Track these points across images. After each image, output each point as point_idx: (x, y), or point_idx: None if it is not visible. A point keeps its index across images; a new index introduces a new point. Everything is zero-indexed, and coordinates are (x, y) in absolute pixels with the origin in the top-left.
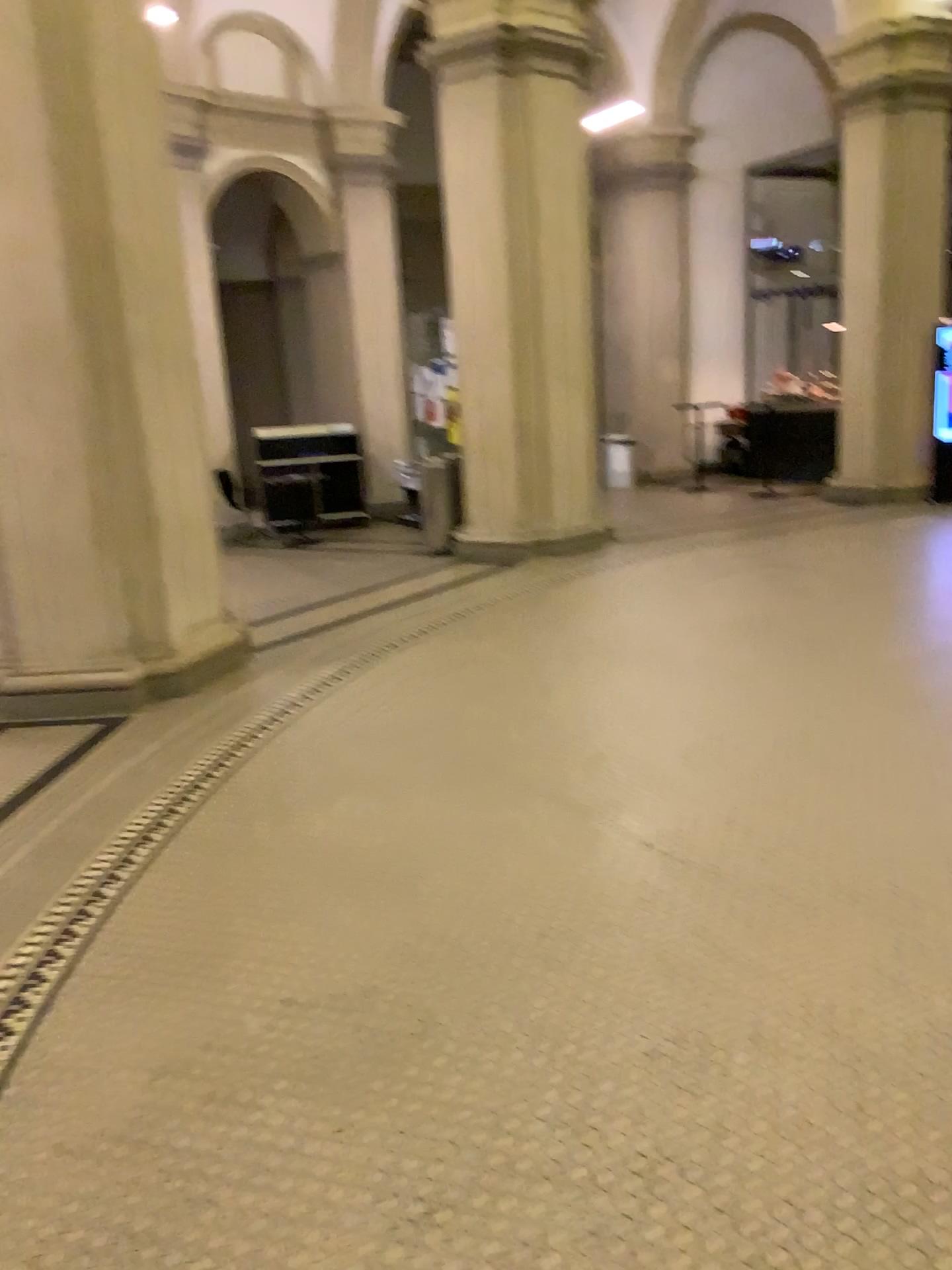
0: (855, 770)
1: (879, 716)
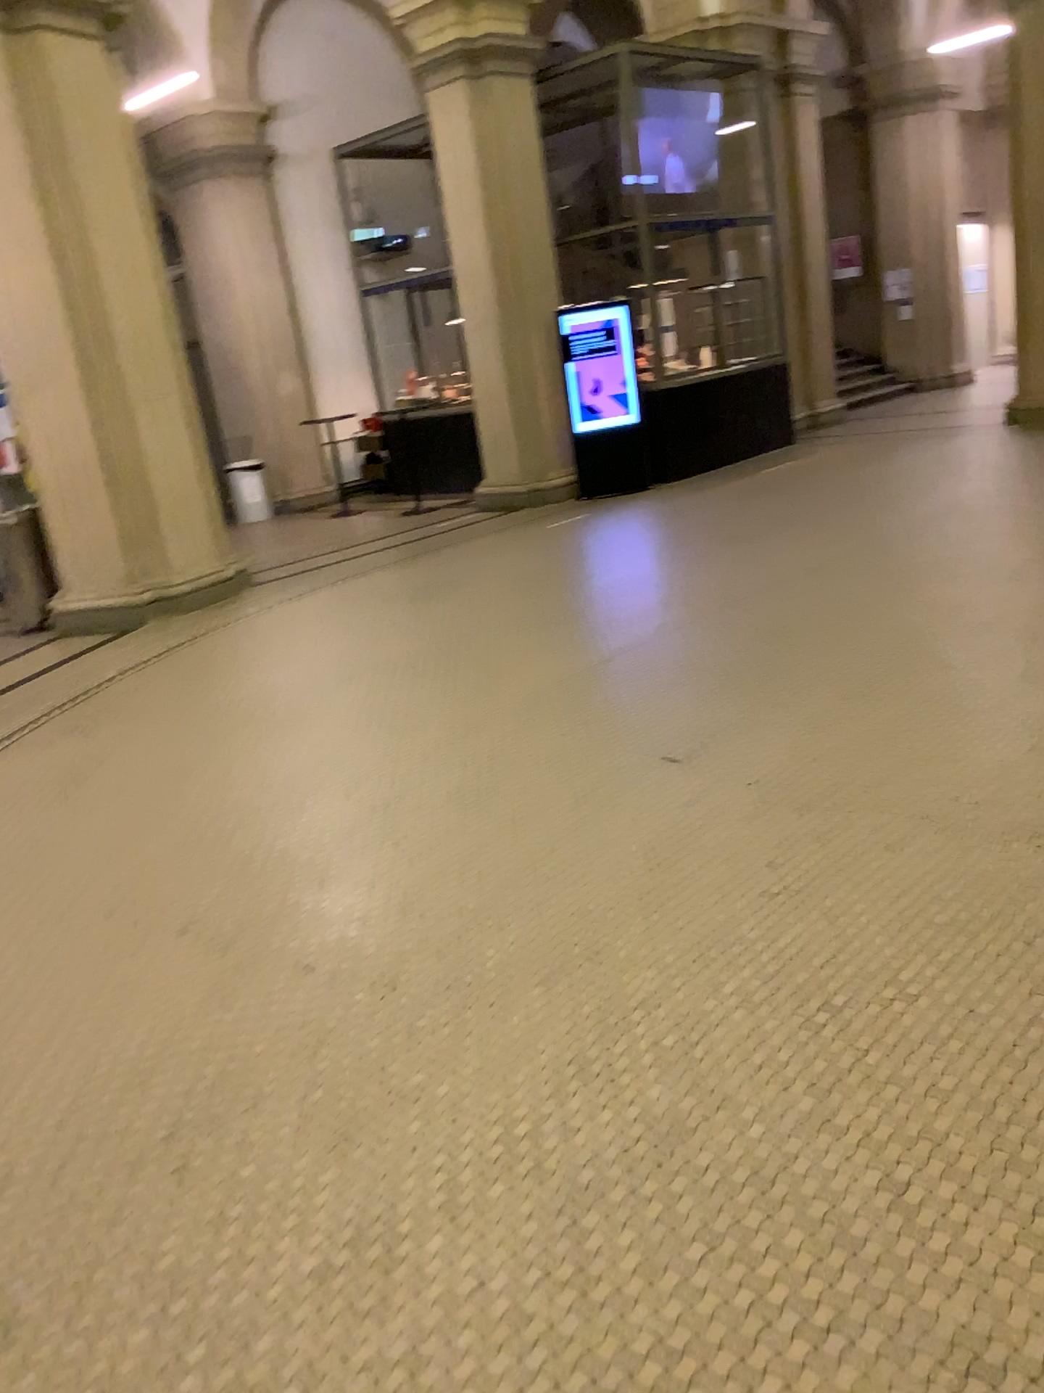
0: (527, 819)
1: (548, 746)
